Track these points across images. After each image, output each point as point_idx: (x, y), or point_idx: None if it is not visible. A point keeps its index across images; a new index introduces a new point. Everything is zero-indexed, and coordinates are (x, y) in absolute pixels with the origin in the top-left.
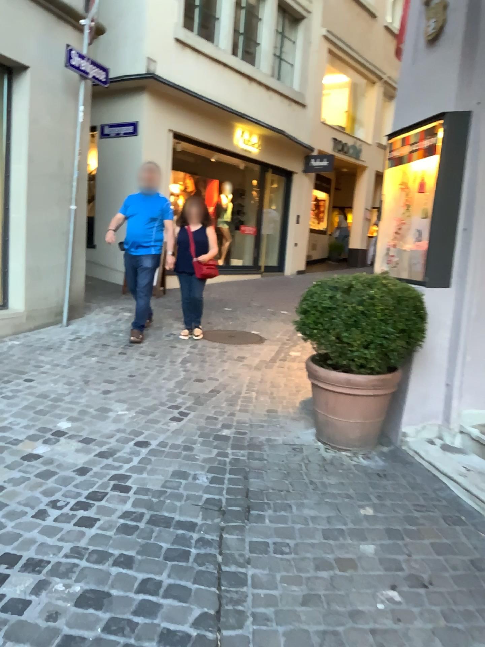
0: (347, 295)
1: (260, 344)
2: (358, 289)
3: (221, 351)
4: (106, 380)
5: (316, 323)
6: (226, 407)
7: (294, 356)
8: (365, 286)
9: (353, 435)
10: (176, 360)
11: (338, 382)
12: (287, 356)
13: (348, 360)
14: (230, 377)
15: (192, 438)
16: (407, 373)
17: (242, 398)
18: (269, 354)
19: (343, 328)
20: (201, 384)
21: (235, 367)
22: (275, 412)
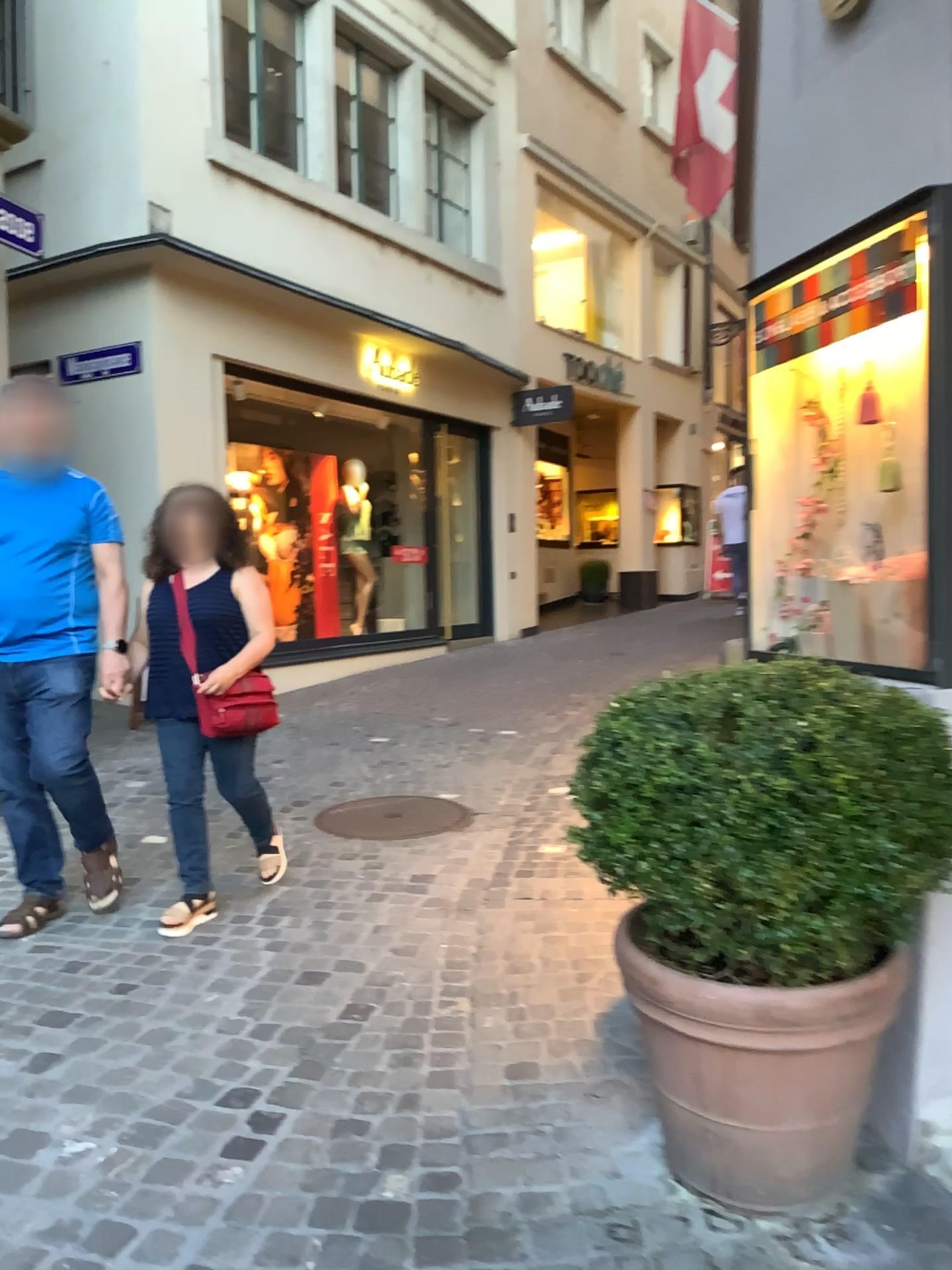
0: (724, 740)
1: (463, 832)
2: (752, 716)
3: (369, 867)
4: (49, 1012)
5: (643, 840)
6: (390, 1073)
7: (551, 862)
8: (770, 703)
9: (788, 1169)
10: (252, 914)
11: (730, 1018)
12: (535, 864)
13: (757, 949)
14: (395, 953)
15: (290, 1233)
16: (917, 945)
17: (433, 1028)
18: (488, 863)
19: (735, 853)
20: (318, 992)
21: (405, 917)
22: (533, 1072)
